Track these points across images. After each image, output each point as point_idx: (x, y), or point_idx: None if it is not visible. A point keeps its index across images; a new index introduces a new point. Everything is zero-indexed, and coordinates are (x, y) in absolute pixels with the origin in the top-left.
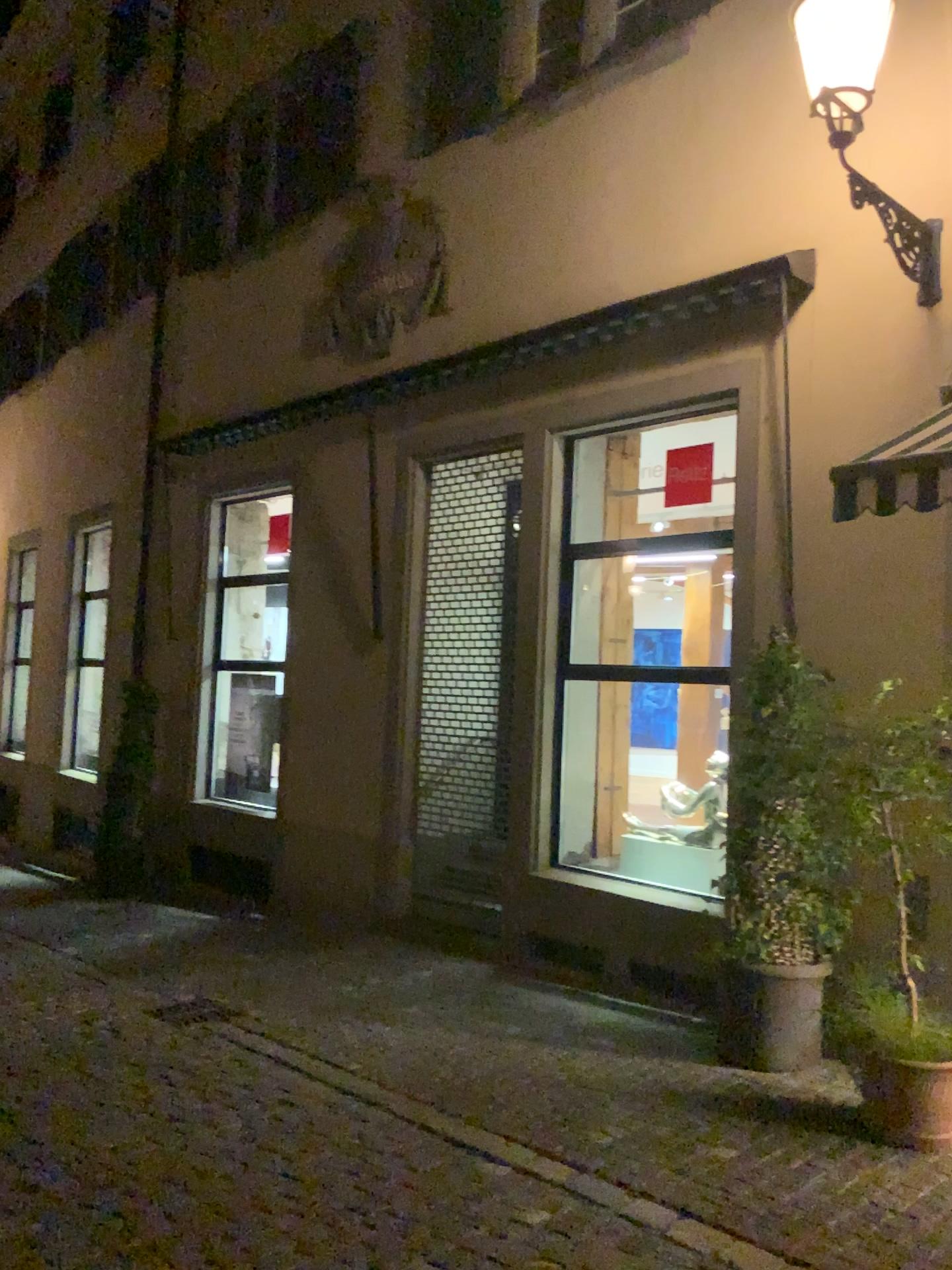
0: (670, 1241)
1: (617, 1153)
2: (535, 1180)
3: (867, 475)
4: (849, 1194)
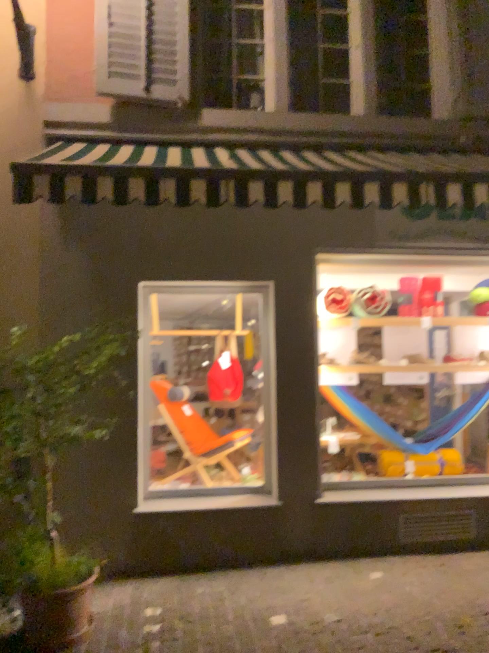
0: None
1: None
2: None
3: (44, 172)
4: None
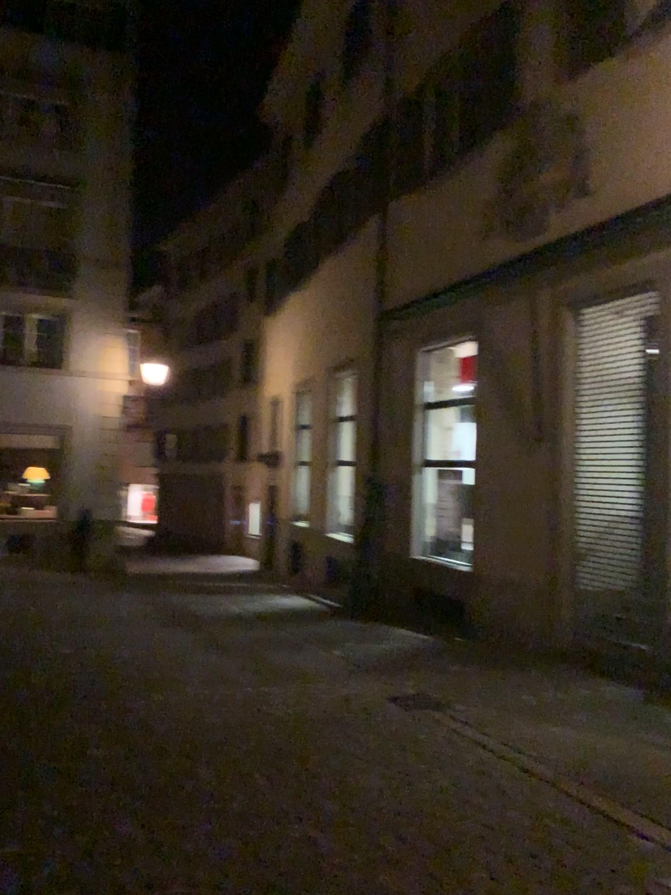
0: None
1: None
2: None
3: None
4: None
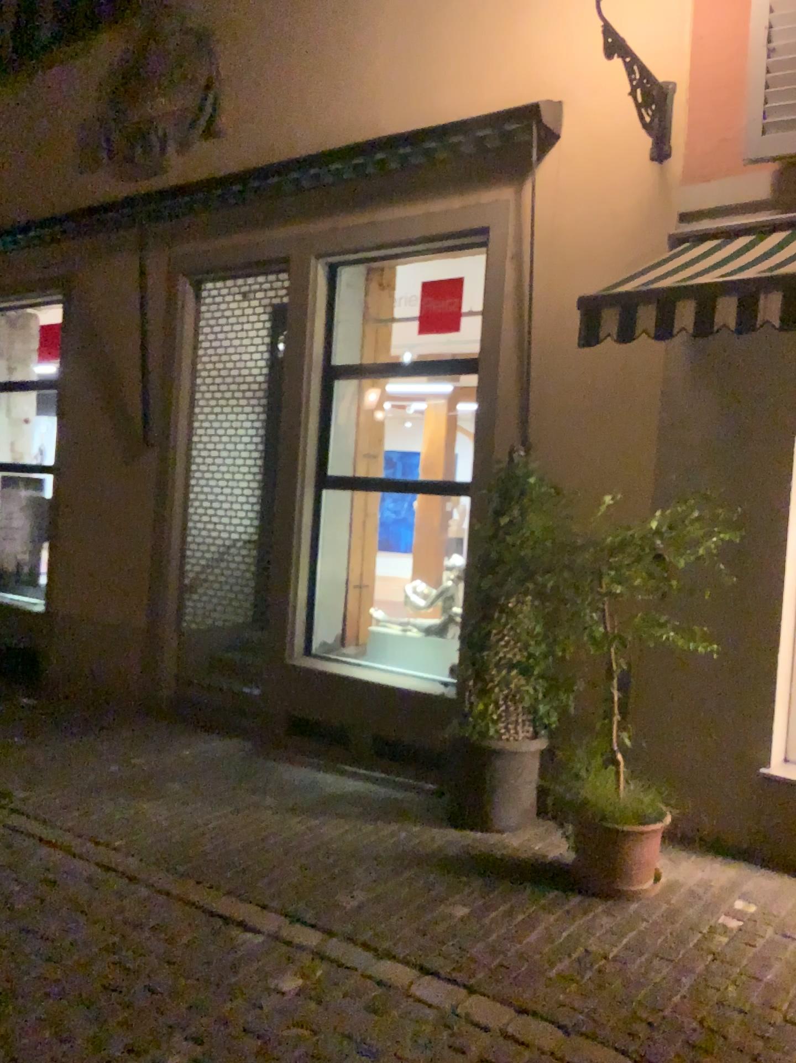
0: (412, 998)
1: (364, 917)
2: (288, 946)
3: (610, 304)
4: (566, 943)
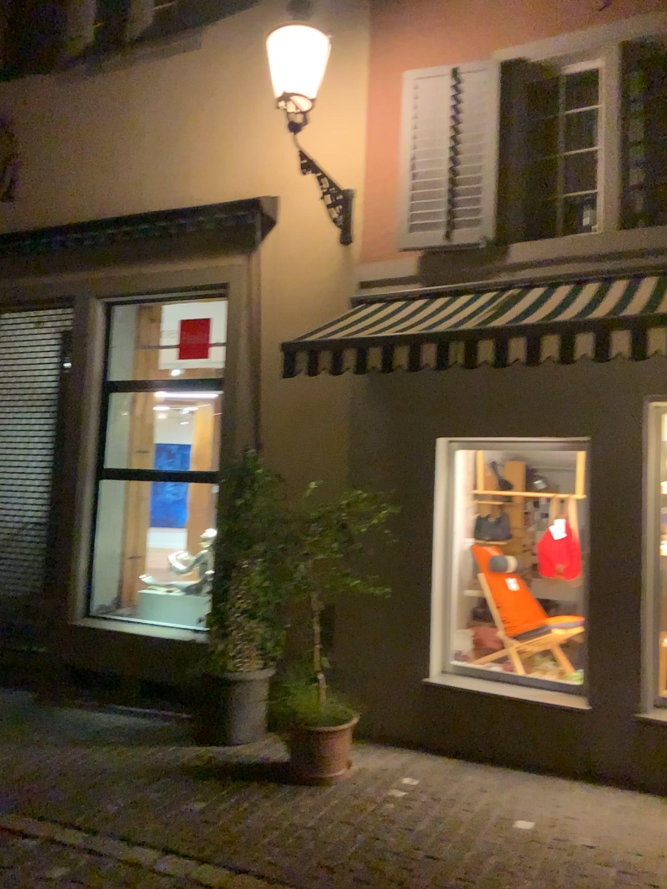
0: (159, 871)
1: (125, 816)
2: (61, 845)
3: (307, 348)
4: (280, 818)
